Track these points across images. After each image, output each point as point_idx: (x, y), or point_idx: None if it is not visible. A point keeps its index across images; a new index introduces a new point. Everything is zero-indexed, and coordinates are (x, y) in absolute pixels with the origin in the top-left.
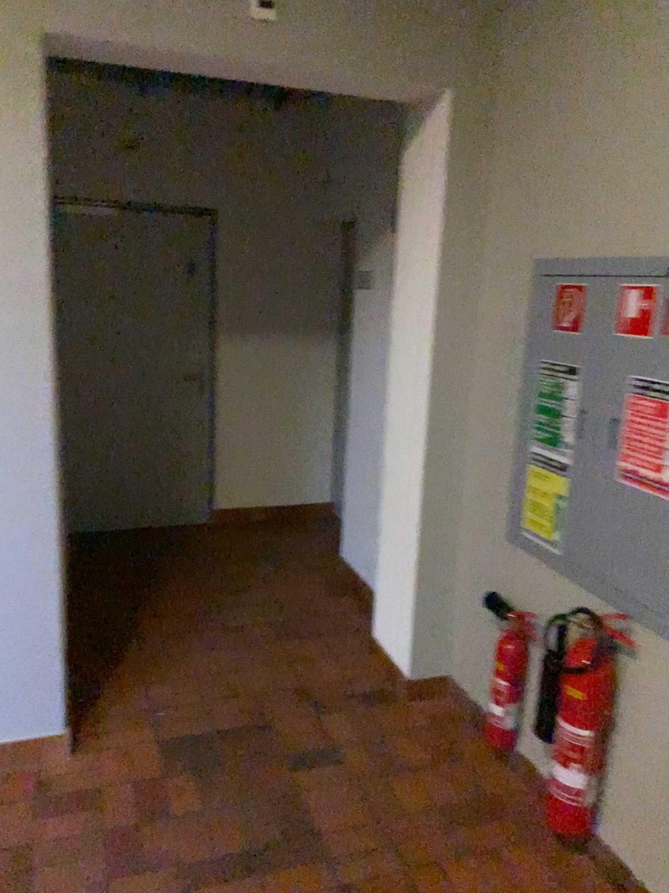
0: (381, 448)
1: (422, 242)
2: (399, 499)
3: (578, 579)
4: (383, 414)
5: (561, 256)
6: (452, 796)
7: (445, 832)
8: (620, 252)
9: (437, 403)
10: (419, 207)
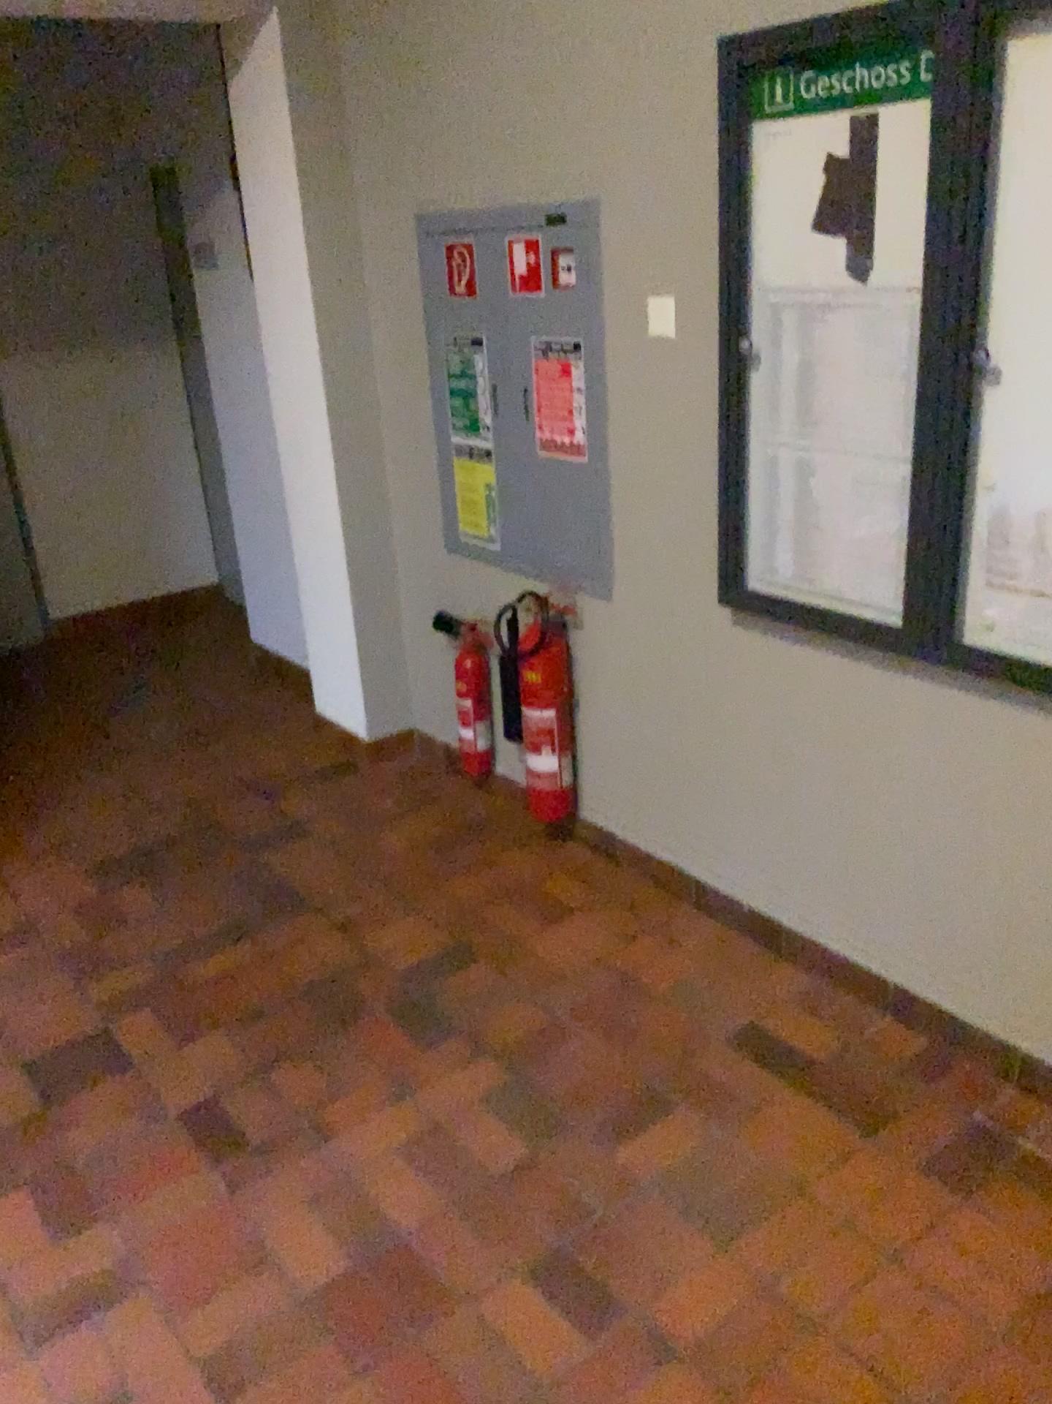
0: (277, 481)
1: (279, 206)
2: (313, 533)
3: (521, 566)
4: (270, 435)
5: (442, 209)
6: (436, 830)
7: (434, 859)
8: (500, 201)
9: (336, 405)
10: (267, 159)
